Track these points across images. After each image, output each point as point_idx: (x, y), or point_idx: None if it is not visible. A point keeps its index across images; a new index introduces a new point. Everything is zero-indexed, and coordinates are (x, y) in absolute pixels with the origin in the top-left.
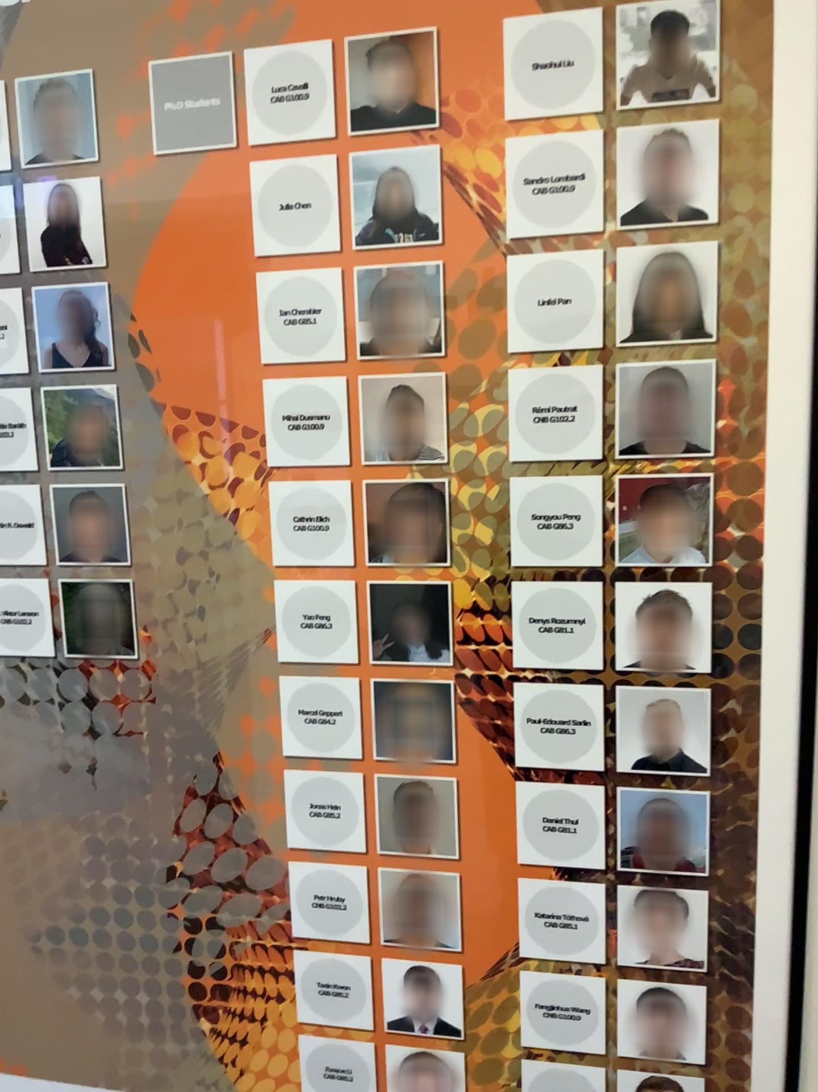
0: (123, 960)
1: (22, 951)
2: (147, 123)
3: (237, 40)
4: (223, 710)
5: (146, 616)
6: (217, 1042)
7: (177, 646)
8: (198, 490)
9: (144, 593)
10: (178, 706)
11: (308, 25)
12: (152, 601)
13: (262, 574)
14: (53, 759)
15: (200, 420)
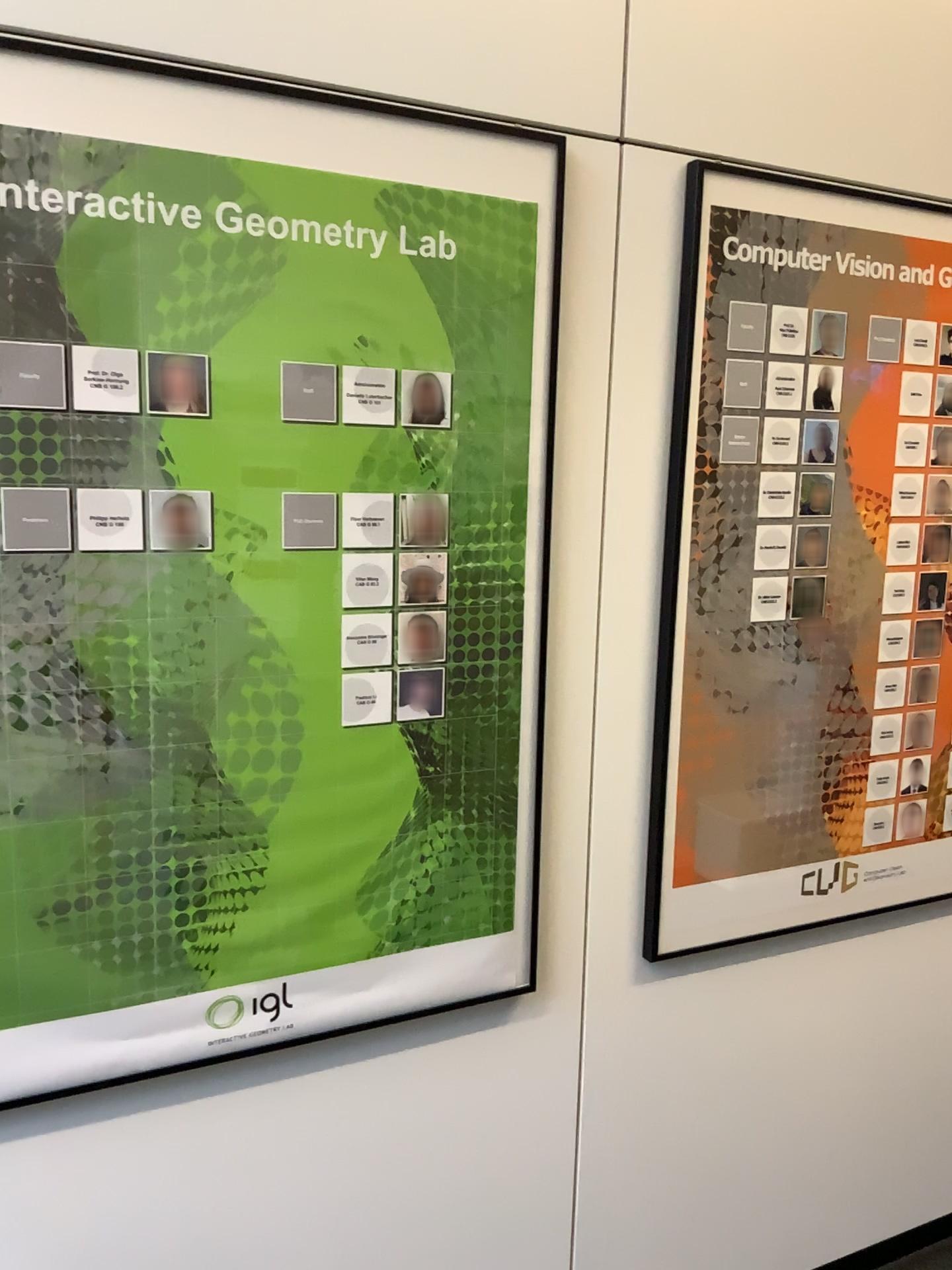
0: (788, 794)
1: (740, 802)
2: (859, 349)
3: (898, 318)
4: (851, 646)
5: (824, 599)
6: (826, 828)
7: (836, 614)
8: (856, 533)
9: (825, 588)
10: (832, 646)
11: (925, 317)
12: (828, 591)
13: (877, 574)
14: (769, 685)
15: (863, 497)
